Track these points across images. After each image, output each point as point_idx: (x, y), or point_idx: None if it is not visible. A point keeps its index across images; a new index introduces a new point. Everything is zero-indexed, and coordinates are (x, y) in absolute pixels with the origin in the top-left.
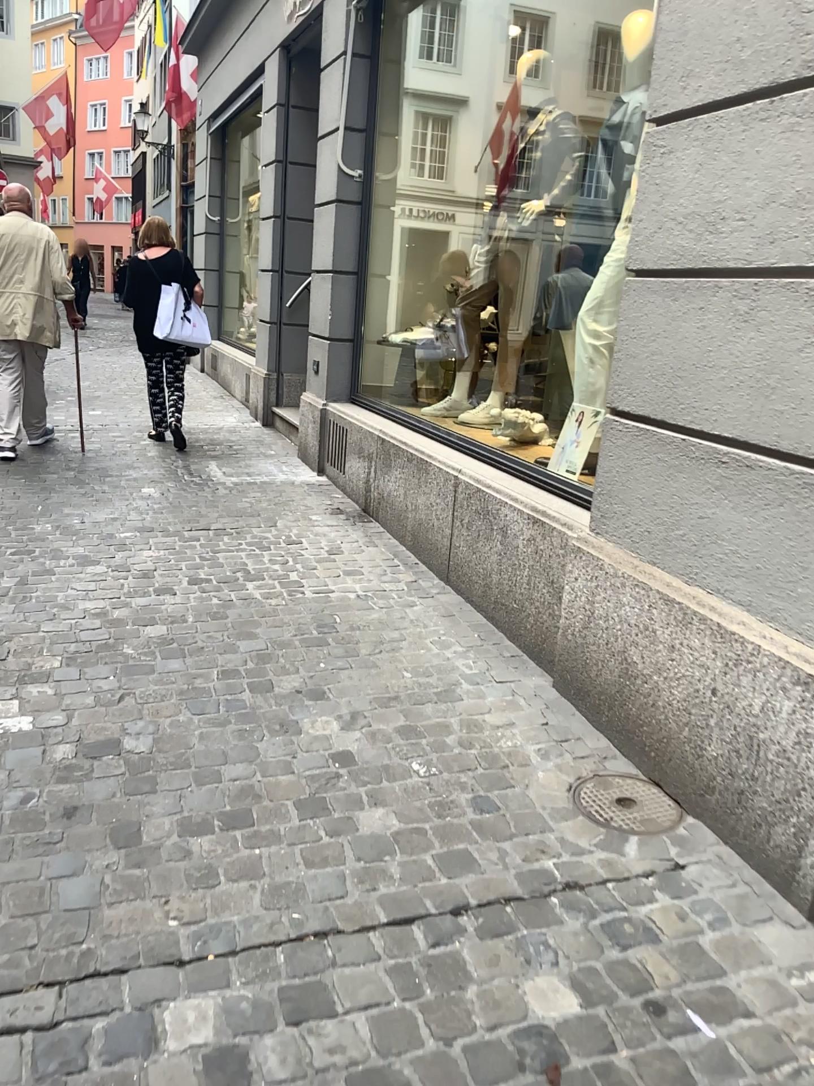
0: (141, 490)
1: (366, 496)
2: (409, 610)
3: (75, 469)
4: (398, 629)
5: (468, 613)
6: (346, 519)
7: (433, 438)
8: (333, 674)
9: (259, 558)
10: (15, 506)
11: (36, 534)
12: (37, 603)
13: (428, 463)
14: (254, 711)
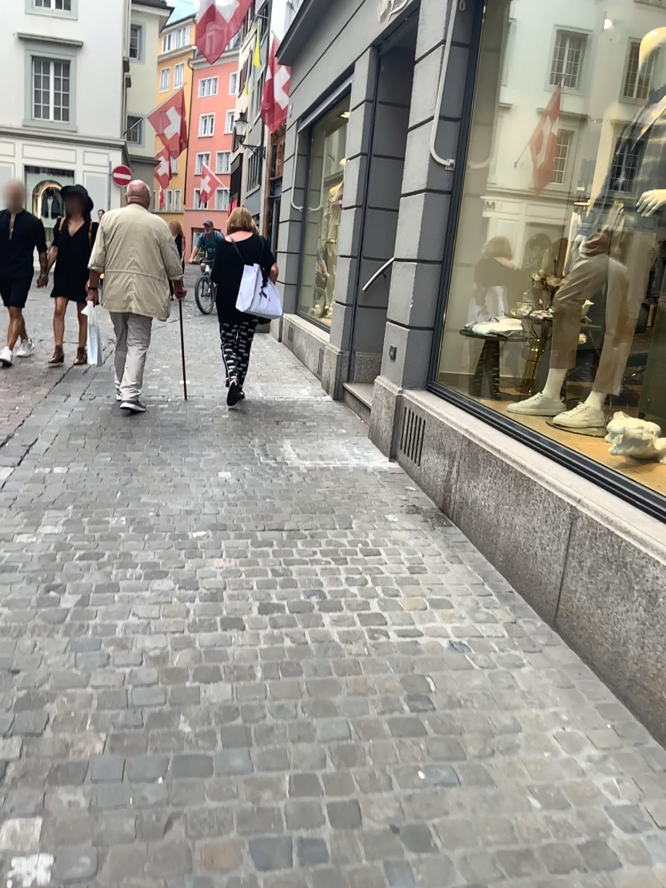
0: (218, 477)
1: (447, 499)
2: (515, 670)
3: (158, 447)
4: (507, 708)
5: (587, 680)
6: (425, 522)
7: (531, 449)
8: (437, 795)
9: (337, 578)
10: (94, 492)
11: (107, 533)
12: (92, 637)
13: (533, 483)
14: (339, 867)
